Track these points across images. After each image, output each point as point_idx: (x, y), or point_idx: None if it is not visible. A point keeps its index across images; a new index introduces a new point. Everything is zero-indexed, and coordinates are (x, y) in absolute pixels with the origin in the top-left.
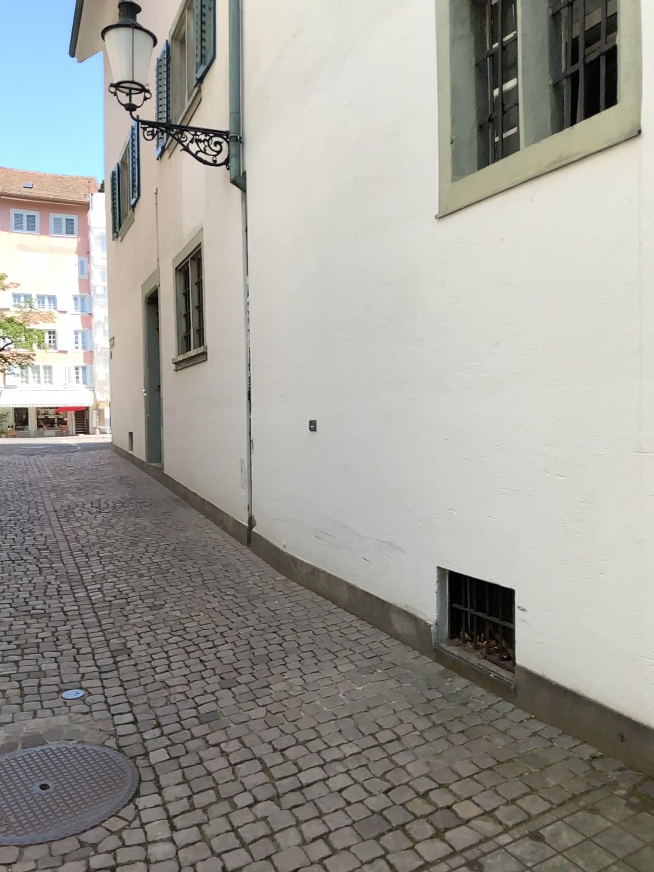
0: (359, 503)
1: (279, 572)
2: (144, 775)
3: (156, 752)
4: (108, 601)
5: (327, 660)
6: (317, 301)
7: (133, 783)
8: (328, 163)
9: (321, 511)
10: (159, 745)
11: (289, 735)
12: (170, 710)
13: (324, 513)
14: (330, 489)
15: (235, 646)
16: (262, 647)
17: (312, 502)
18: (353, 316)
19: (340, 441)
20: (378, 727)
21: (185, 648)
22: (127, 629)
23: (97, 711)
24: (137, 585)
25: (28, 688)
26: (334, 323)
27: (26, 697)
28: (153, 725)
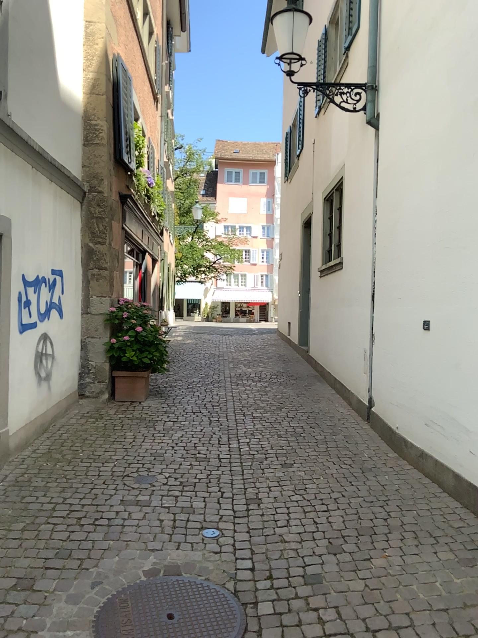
0: (467, 399)
1: (392, 449)
2: (249, 626)
3: (263, 604)
4: (251, 456)
5: (427, 545)
6: (435, 216)
7: (238, 632)
8: (451, 93)
9: (431, 402)
10: (266, 597)
11: (383, 617)
12: (281, 564)
13: (434, 403)
14: (440, 383)
15: (345, 513)
16: (368, 518)
17: (424, 392)
18: (469, 227)
19: (451, 340)
20: (475, 632)
21: (303, 508)
22: (261, 482)
23: (224, 552)
24: (275, 444)
25: (178, 521)
26: (451, 234)
27: (175, 528)
28: (265, 576)
